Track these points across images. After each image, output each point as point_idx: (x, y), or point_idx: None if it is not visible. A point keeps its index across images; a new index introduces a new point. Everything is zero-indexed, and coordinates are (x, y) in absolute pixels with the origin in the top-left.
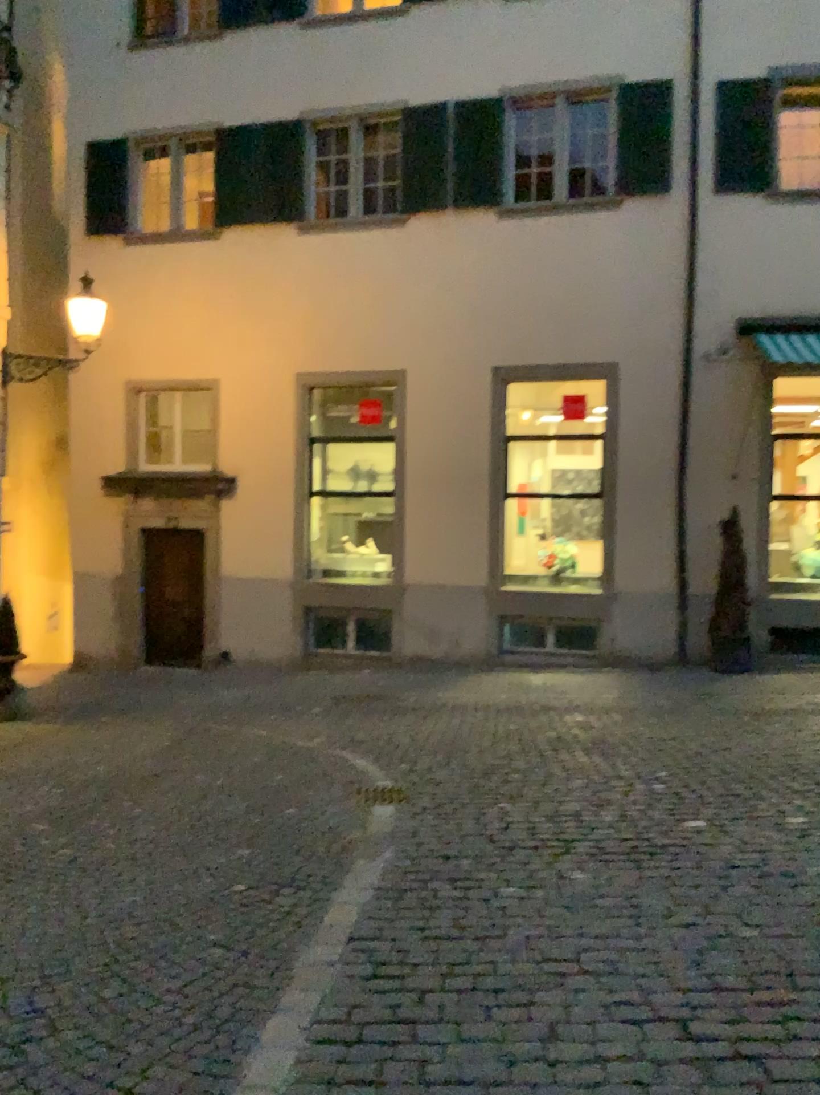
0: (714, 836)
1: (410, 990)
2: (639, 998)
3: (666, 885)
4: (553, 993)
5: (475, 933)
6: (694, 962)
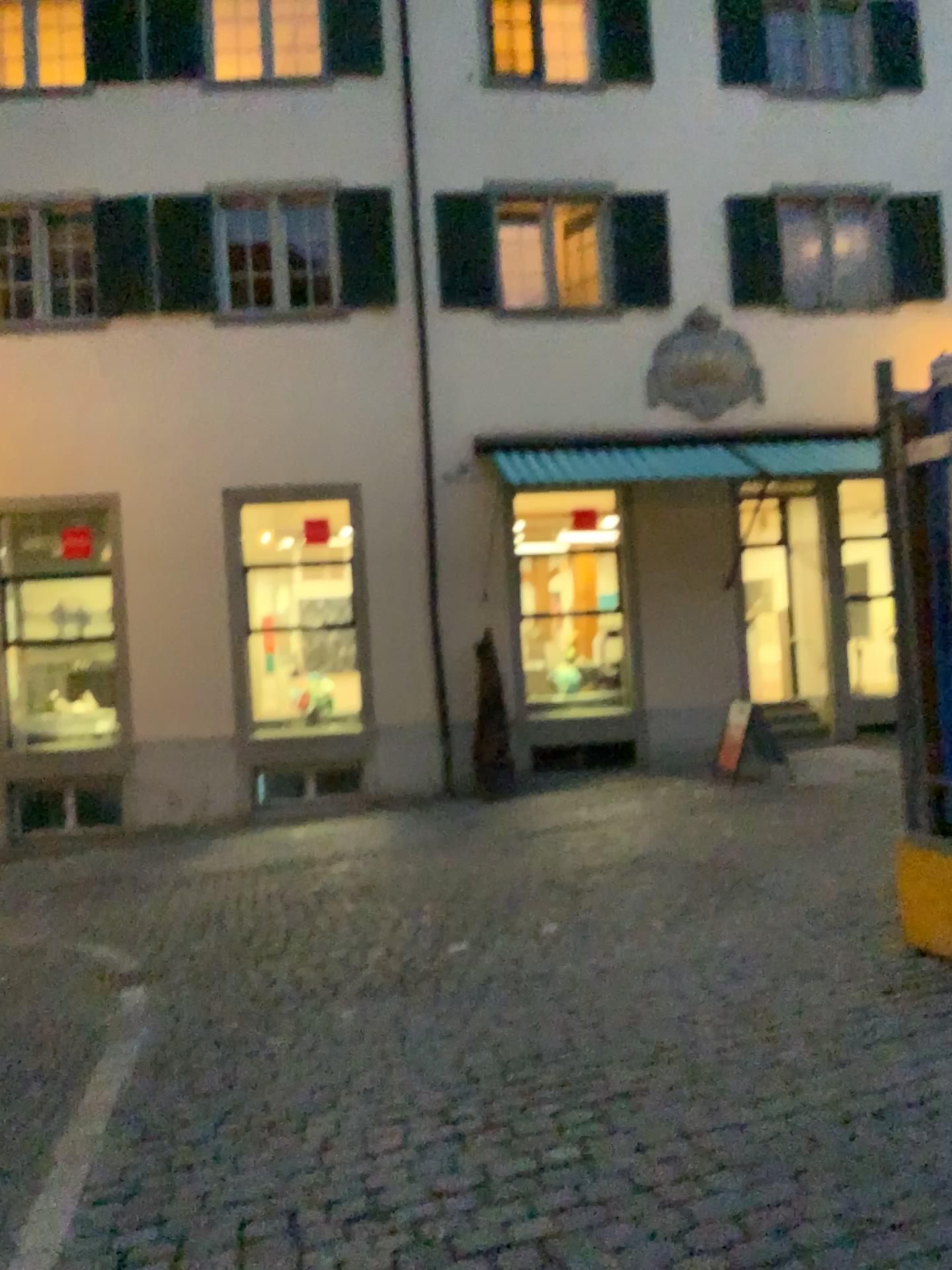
0: (475, 953)
1: (184, 1140)
2: (405, 1098)
3: (430, 1003)
4: (326, 1112)
5: (245, 1079)
6: (454, 1060)
